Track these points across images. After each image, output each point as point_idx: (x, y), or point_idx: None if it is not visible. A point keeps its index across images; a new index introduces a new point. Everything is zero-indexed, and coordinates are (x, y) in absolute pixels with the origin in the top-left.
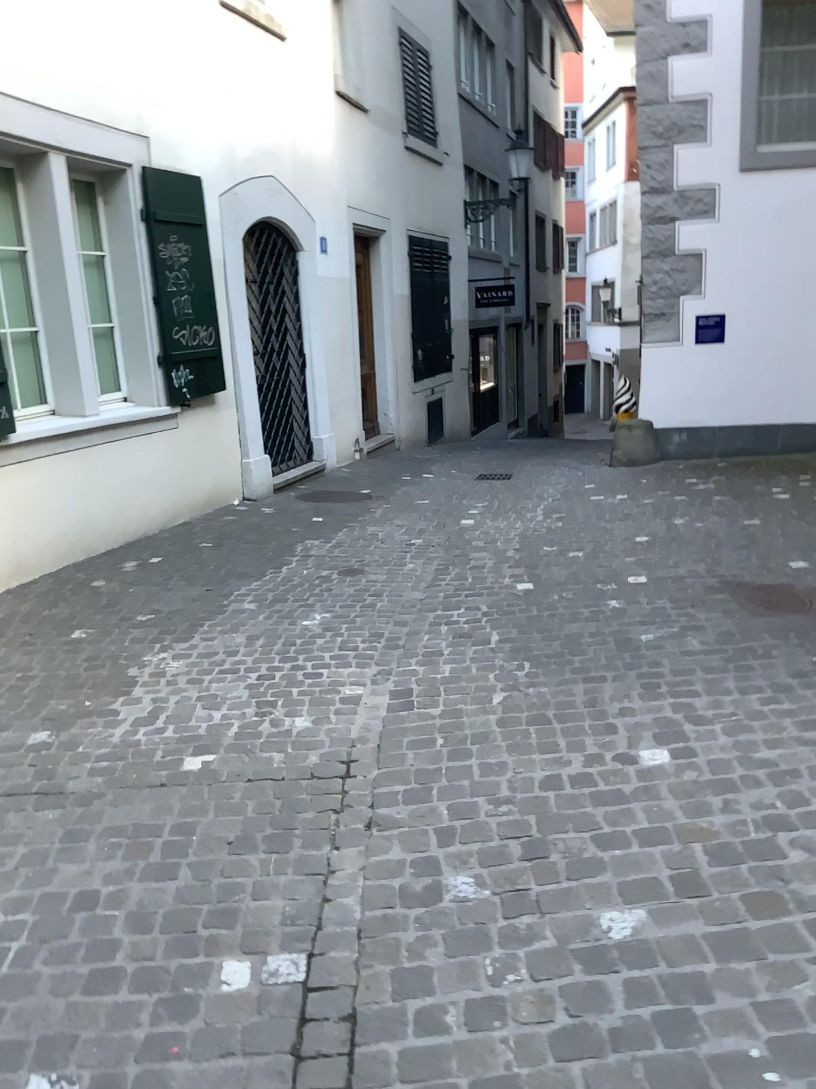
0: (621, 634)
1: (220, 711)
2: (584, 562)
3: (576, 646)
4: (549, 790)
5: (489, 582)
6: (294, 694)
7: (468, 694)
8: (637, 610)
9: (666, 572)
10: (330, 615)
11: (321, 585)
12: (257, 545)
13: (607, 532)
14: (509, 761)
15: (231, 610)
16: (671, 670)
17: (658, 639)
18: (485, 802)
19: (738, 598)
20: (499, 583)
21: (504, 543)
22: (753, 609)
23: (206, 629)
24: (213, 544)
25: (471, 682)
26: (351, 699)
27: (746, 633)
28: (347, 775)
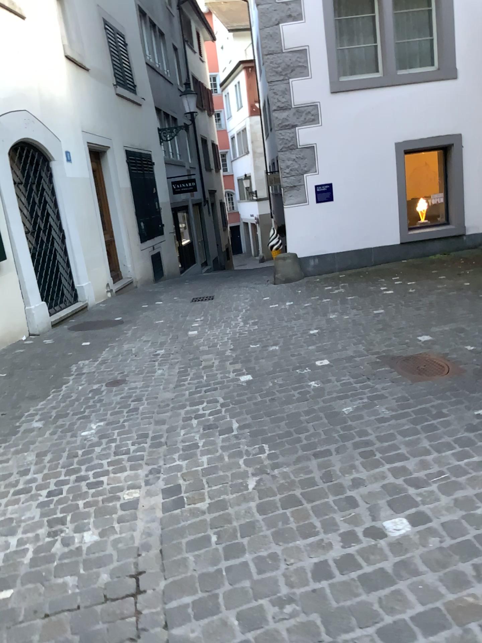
0: (328, 410)
1: (16, 536)
2: (282, 354)
3: (299, 426)
4: (322, 581)
5: (219, 379)
6: (81, 506)
7: (226, 483)
8: (332, 387)
9: (341, 355)
10: (103, 423)
11: (93, 397)
12: (42, 371)
13: (290, 330)
14: (279, 552)
15: (24, 429)
16: (378, 438)
17: (357, 410)
18: (270, 605)
19: (399, 369)
20: (226, 378)
21: (221, 346)
22: (413, 377)
23: (2, 452)
24: (8, 374)
25: (226, 471)
26: (130, 503)
27: (417, 397)
28: (138, 592)
